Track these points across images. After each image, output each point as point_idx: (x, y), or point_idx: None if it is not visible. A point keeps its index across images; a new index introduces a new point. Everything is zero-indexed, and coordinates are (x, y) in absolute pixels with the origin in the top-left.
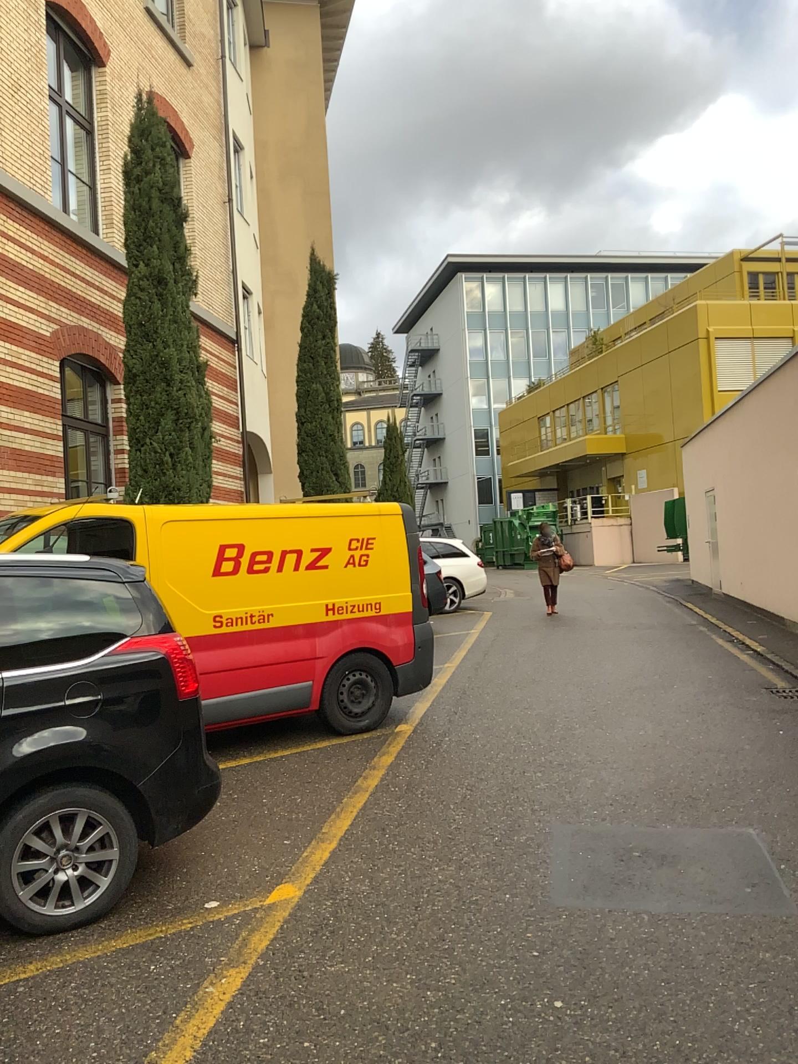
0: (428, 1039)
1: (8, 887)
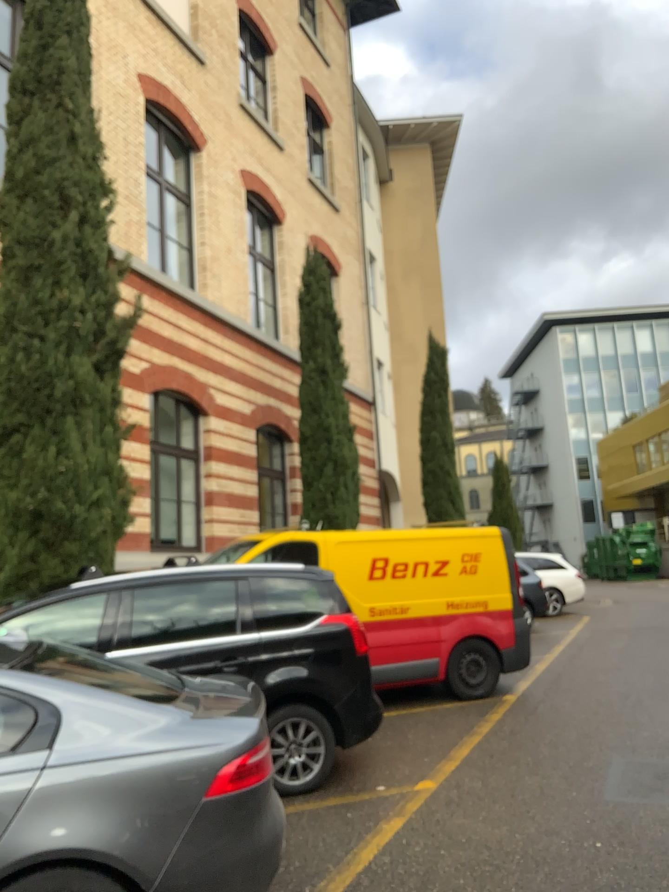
0: (515, 852)
1: None
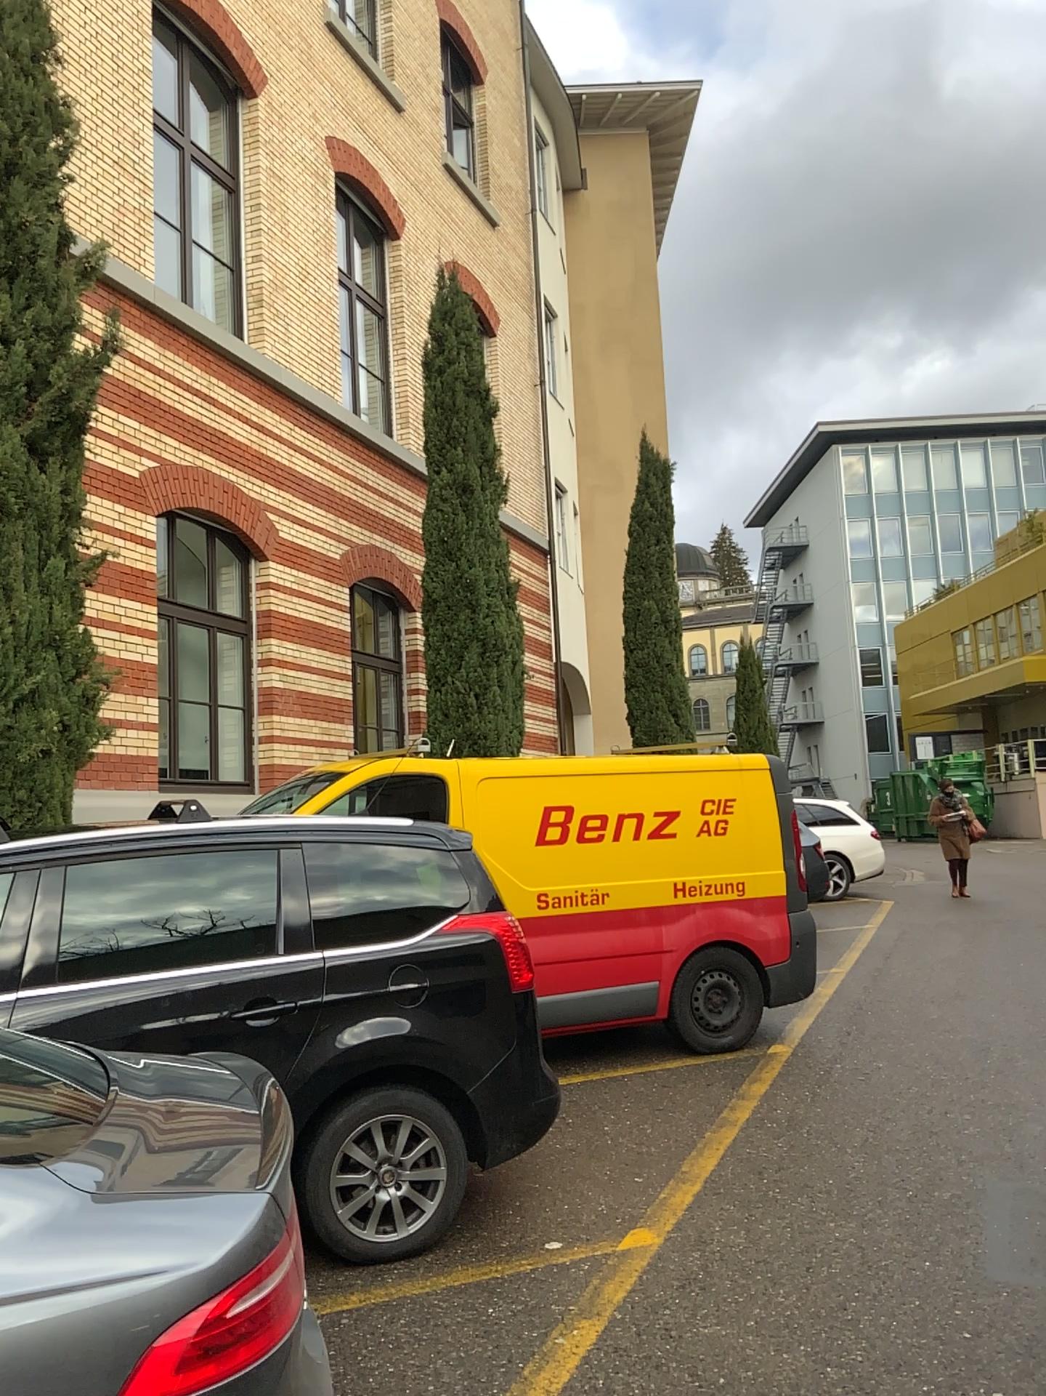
0: None
1: (325, 1203)
